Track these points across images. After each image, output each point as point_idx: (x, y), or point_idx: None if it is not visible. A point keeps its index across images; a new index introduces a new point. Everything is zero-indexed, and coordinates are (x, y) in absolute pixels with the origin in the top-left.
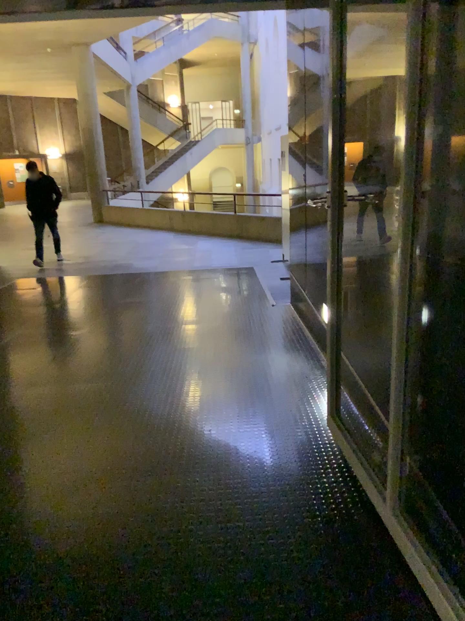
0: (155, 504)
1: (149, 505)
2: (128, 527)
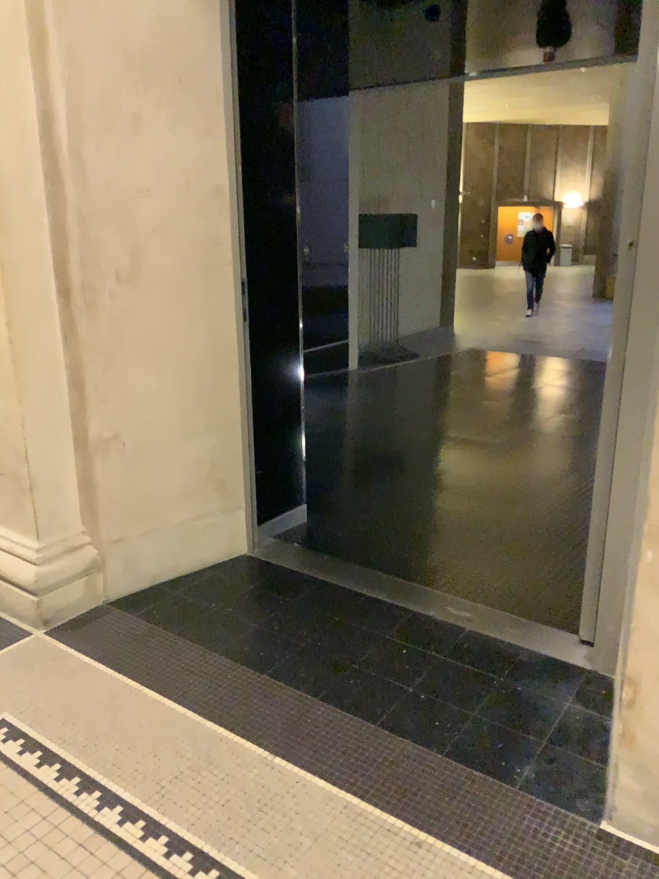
0: (461, 504)
1: (456, 503)
2: (434, 507)
